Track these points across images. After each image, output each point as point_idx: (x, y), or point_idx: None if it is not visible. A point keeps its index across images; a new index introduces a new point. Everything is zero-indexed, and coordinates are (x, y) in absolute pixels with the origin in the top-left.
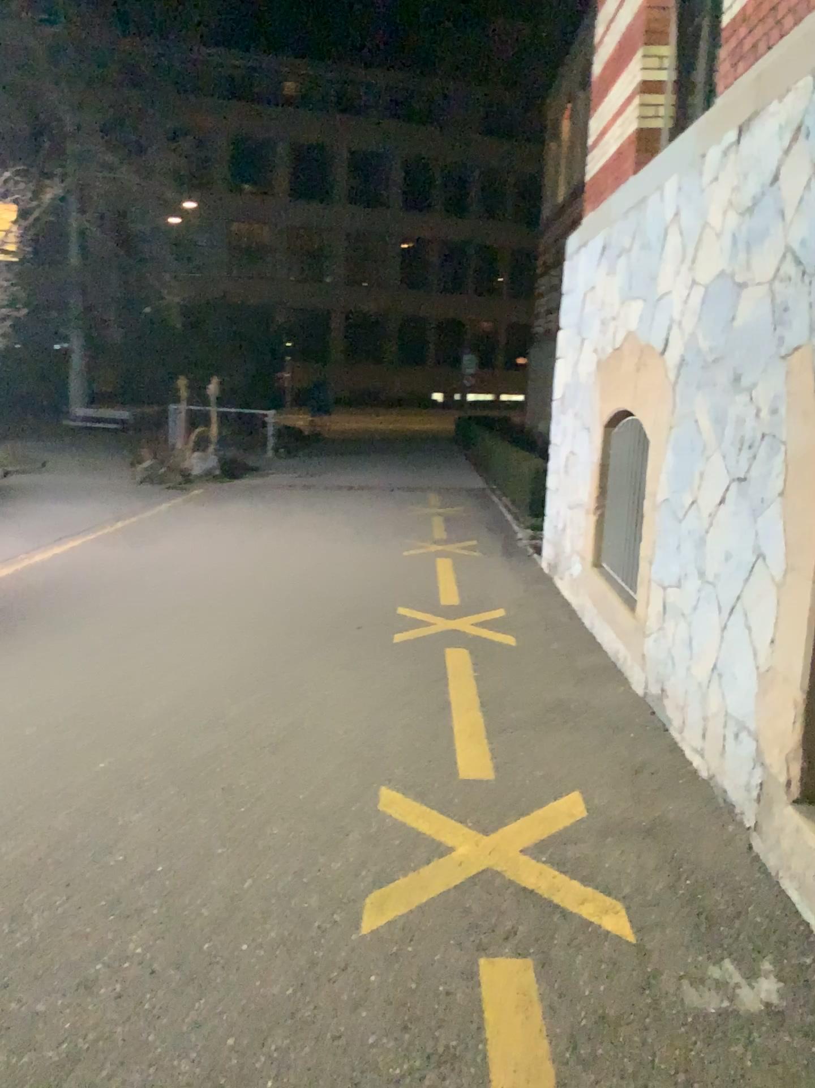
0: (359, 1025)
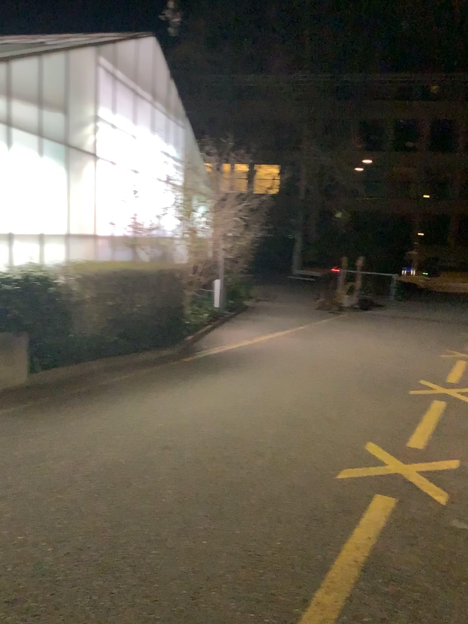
0: (321, 496)
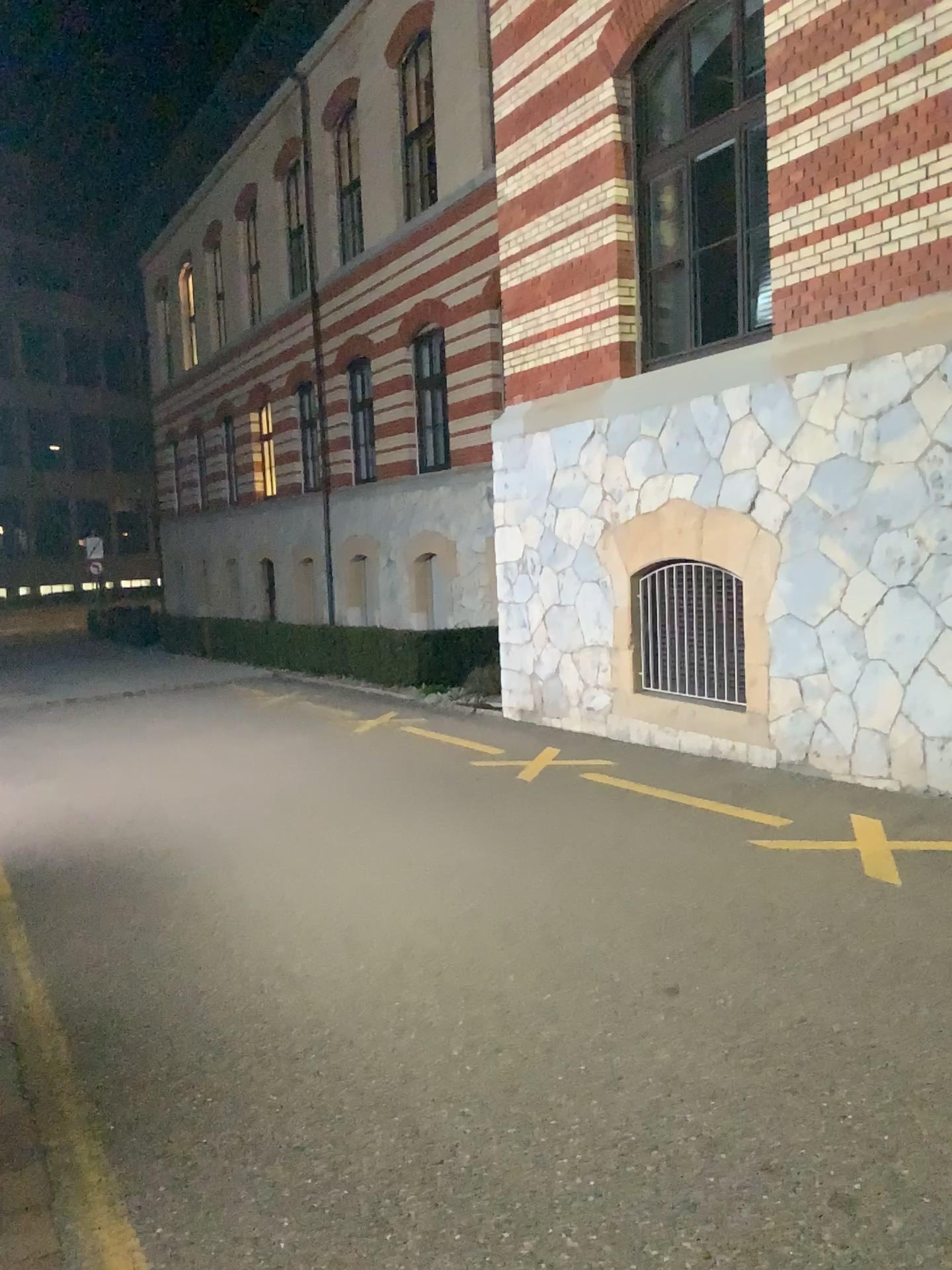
0: None
